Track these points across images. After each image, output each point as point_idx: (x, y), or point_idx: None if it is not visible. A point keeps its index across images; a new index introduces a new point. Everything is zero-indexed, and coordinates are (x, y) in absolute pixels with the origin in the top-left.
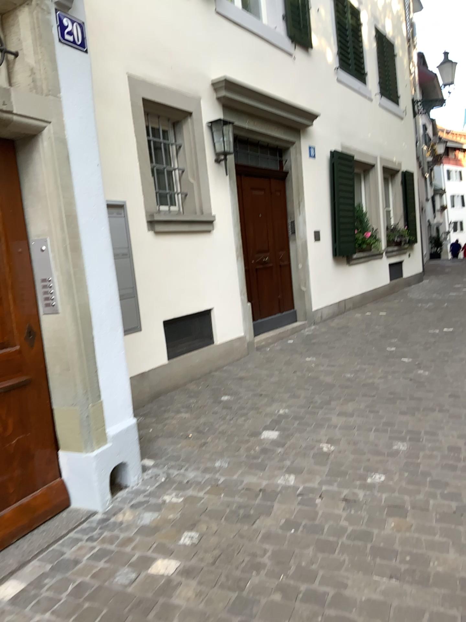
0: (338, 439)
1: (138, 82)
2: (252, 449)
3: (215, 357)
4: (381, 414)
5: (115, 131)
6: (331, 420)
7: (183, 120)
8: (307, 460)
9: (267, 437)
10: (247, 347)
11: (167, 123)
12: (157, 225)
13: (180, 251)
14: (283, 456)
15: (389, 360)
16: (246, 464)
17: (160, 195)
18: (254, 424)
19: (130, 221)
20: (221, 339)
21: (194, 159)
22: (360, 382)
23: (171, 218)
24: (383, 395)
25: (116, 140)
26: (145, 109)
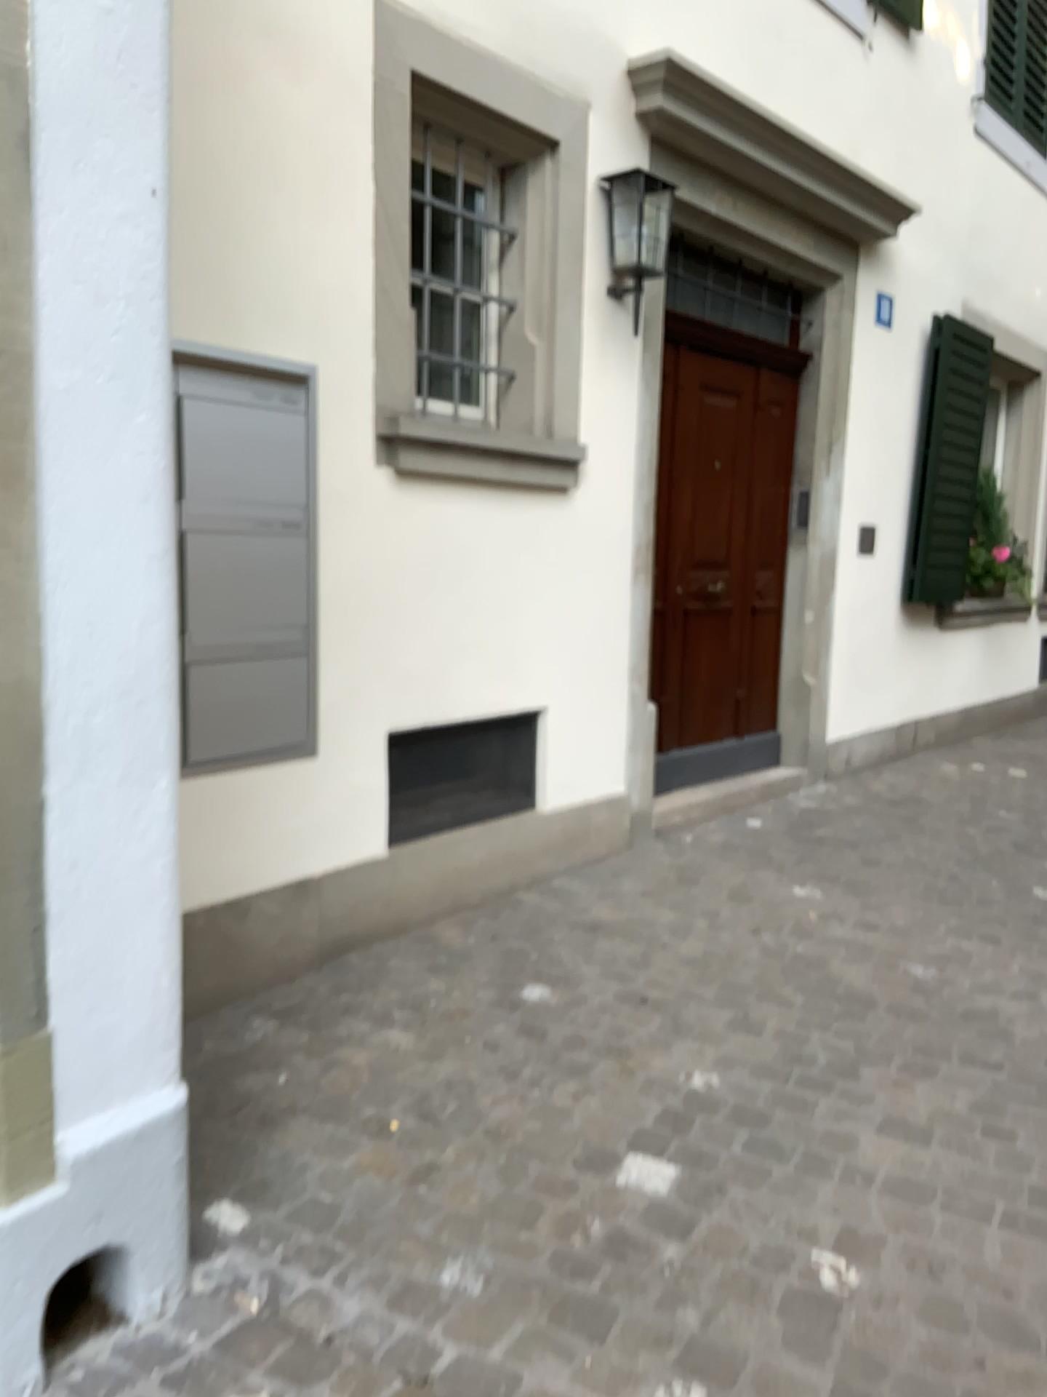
0: (873, 1231)
1: (403, 22)
2: (581, 1220)
3: (536, 843)
4: (1019, 1141)
5: (309, 155)
6: (854, 1140)
7: (532, 163)
8: (757, 1316)
9: (636, 1178)
10: (631, 824)
11: (482, 166)
12: (409, 453)
13: (471, 535)
14: (676, 1282)
15: (1040, 930)
16: (546, 1293)
17: (434, 371)
18: (605, 1108)
19: (324, 429)
20: (561, 795)
21: (546, 280)
22: (951, 998)
23: (454, 438)
24: (1023, 1062)
25: (312, 182)
26: (419, 113)
